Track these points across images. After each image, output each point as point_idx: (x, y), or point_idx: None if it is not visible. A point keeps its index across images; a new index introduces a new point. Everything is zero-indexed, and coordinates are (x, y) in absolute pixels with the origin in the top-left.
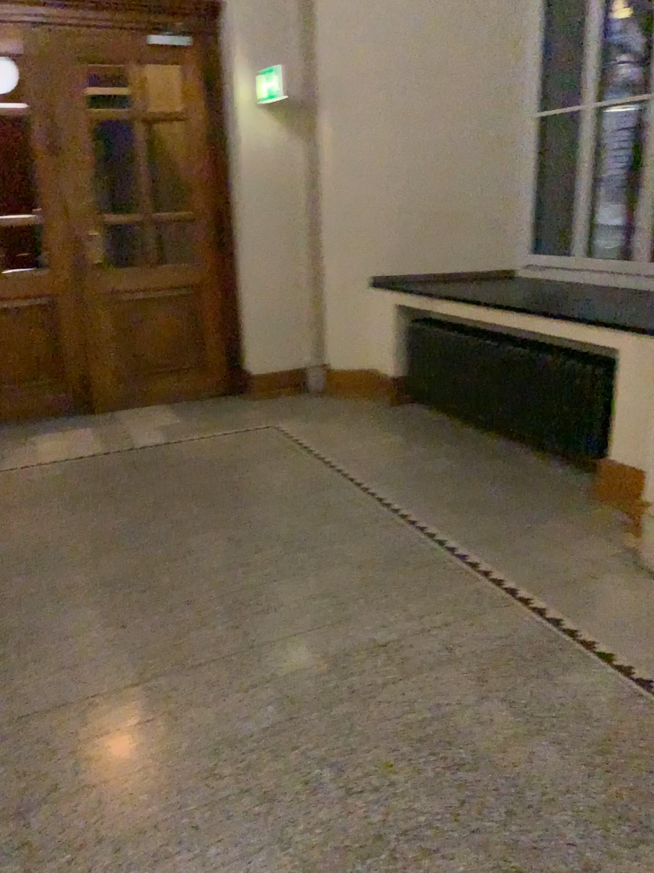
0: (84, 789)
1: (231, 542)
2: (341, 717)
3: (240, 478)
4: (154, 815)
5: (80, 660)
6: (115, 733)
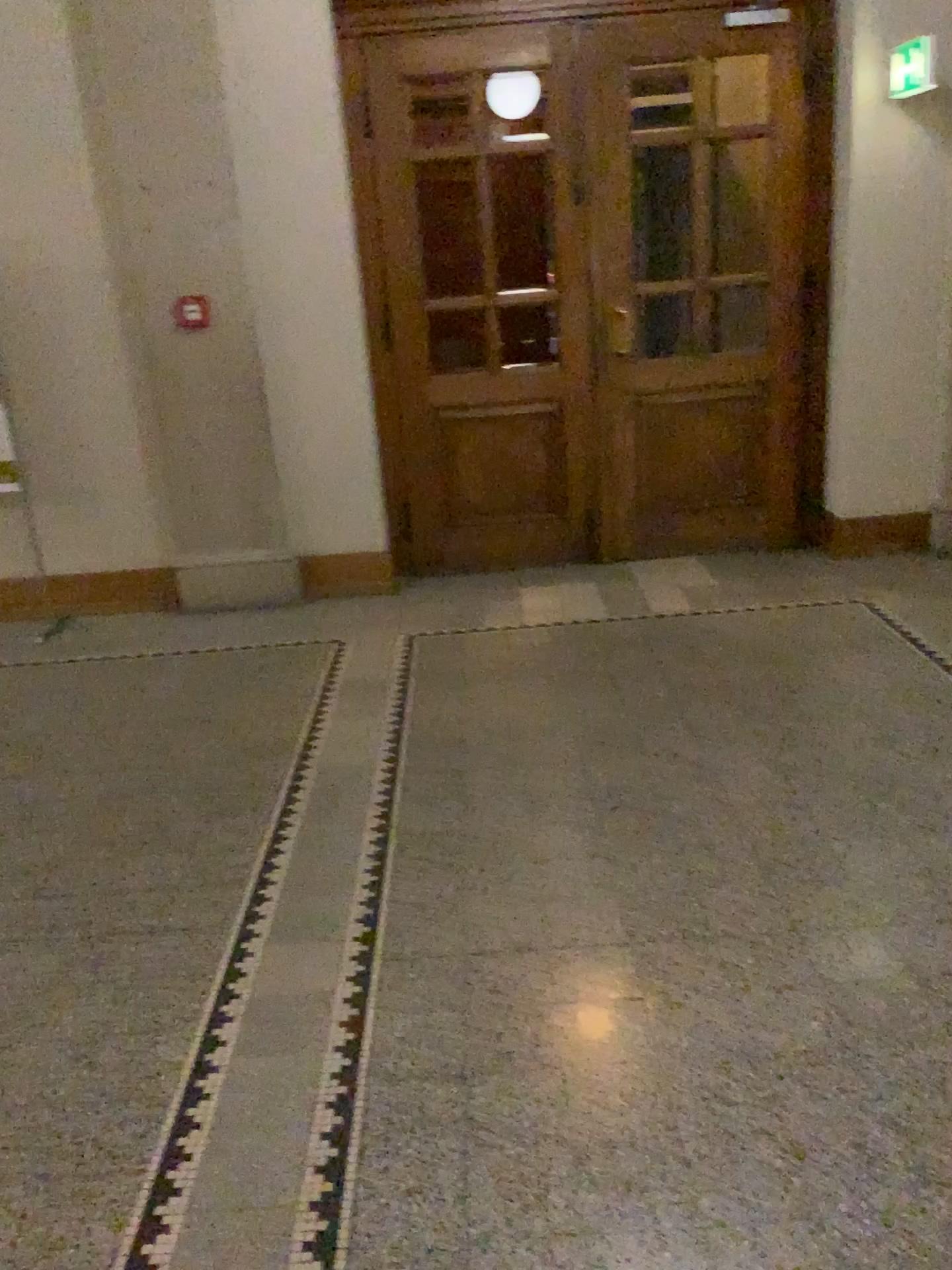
0: (549, 1069)
1: (779, 768)
2: (931, 1064)
3: (801, 675)
4: (636, 1129)
5: (555, 897)
6: (594, 1006)
